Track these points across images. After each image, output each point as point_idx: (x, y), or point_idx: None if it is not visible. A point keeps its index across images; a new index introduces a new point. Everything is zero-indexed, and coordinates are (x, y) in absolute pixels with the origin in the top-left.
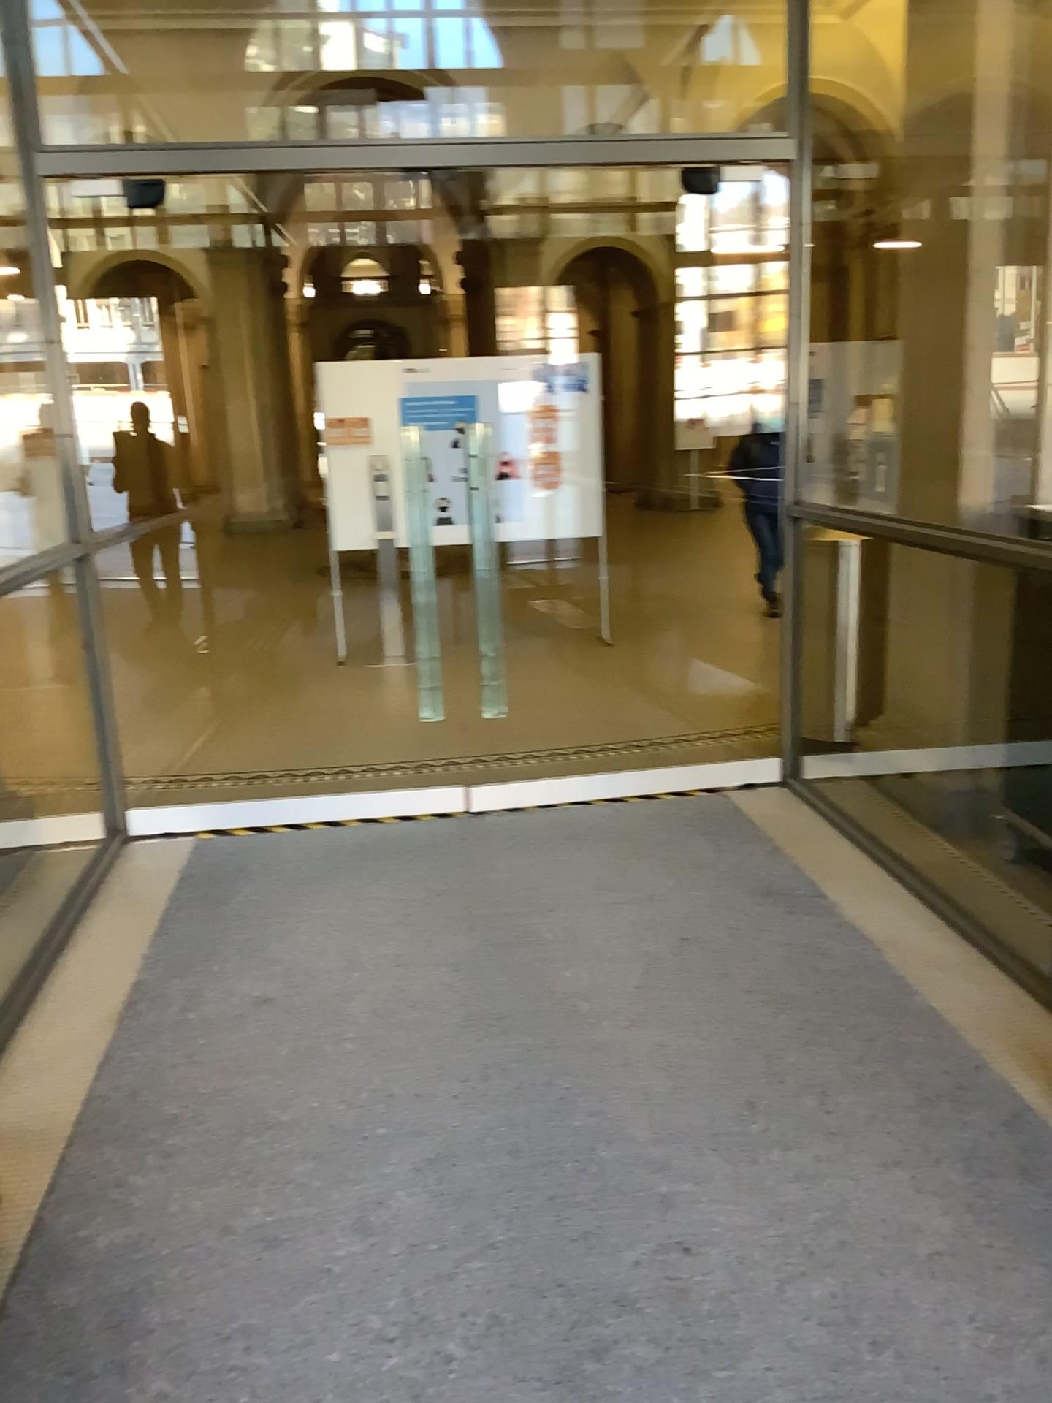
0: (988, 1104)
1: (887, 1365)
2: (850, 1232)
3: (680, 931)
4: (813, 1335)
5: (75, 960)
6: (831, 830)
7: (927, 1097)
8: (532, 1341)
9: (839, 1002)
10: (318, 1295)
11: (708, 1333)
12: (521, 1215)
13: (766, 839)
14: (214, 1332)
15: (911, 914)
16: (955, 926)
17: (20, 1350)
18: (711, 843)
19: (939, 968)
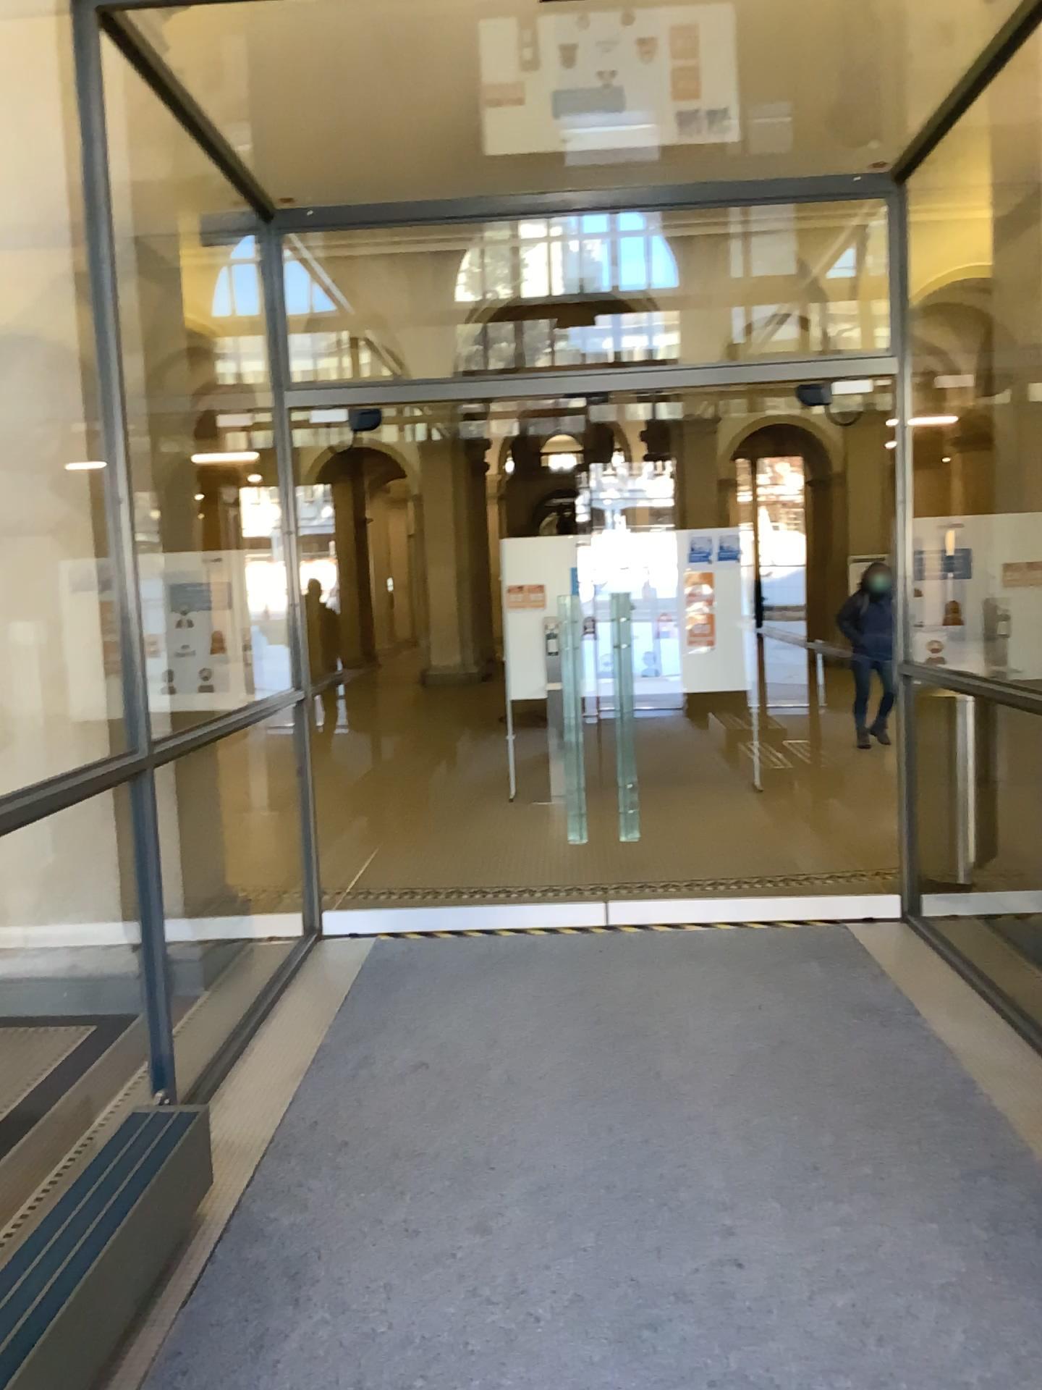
0: (1026, 1181)
1: (890, 1354)
2: (880, 1263)
3: (781, 1033)
4: (833, 1328)
5: (275, 1025)
6: (937, 958)
7: (972, 1171)
8: (606, 1312)
9: (913, 1097)
10: (445, 1267)
11: (747, 1319)
12: (610, 1228)
13: (874, 962)
14: (365, 1284)
15: (996, 1030)
16: (1034, 1042)
17: (225, 1281)
18: (824, 965)
19: (1011, 1075)
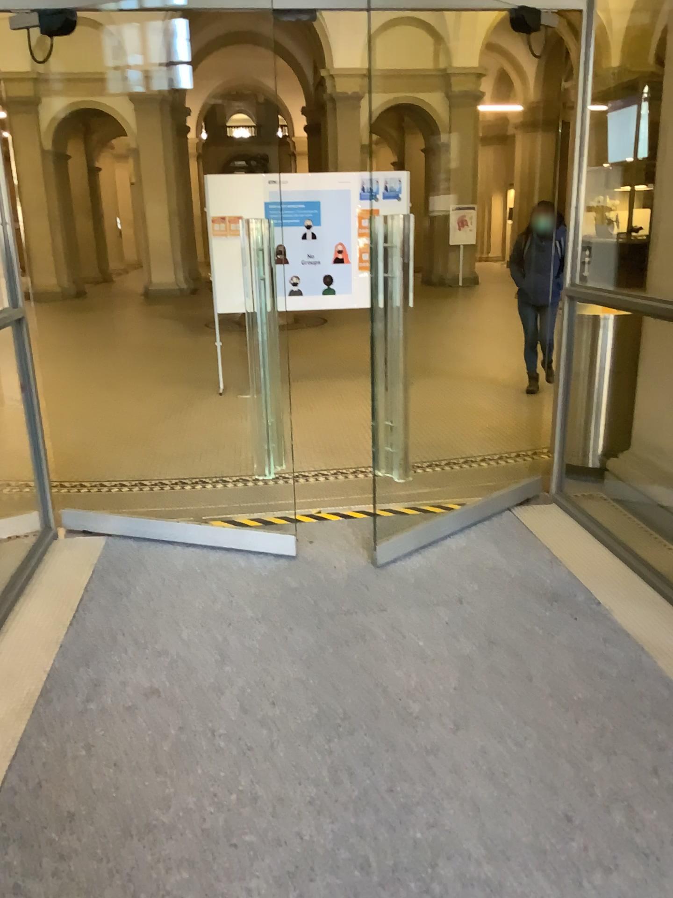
0: None
1: None
2: None
3: (485, 635)
4: None
5: None
6: (595, 543)
7: None
8: None
9: (628, 714)
10: None
11: None
12: None
13: (545, 549)
14: None
15: (672, 624)
16: None
17: None
18: (502, 552)
19: None
